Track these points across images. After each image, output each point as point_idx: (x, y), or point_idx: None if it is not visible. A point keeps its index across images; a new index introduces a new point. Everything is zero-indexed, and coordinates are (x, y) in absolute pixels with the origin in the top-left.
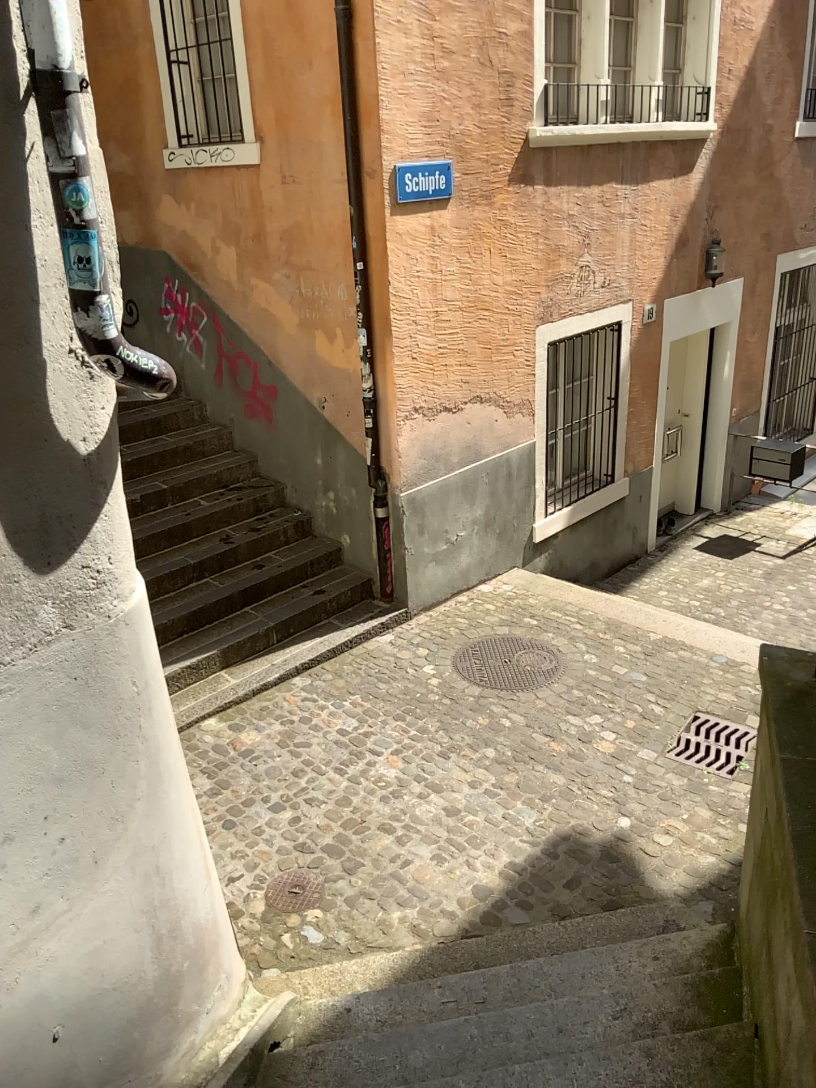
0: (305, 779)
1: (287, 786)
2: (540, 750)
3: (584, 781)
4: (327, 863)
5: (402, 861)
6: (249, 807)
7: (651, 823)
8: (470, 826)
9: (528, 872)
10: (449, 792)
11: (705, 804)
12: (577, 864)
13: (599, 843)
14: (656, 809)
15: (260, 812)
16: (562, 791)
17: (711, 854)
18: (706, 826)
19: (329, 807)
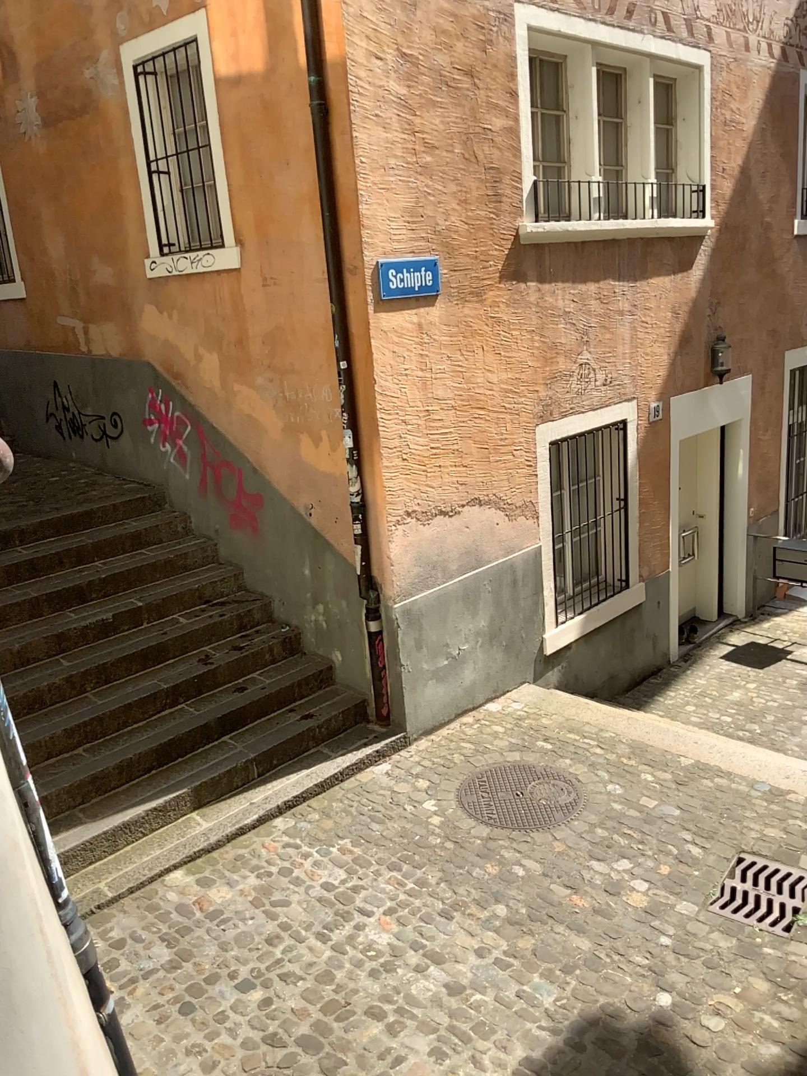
0: (283, 946)
1: (260, 957)
2: (559, 904)
3: (612, 944)
4: (301, 1062)
5: (392, 1058)
6: (213, 986)
7: (696, 1001)
8: (476, 1008)
9: (548, 1074)
10: (452, 962)
11: (759, 972)
12: (608, 1062)
13: (634, 1031)
14: (701, 981)
15: (224, 993)
16: (587, 957)
17: (774, 1044)
18: (764, 1003)
19: (308, 985)
